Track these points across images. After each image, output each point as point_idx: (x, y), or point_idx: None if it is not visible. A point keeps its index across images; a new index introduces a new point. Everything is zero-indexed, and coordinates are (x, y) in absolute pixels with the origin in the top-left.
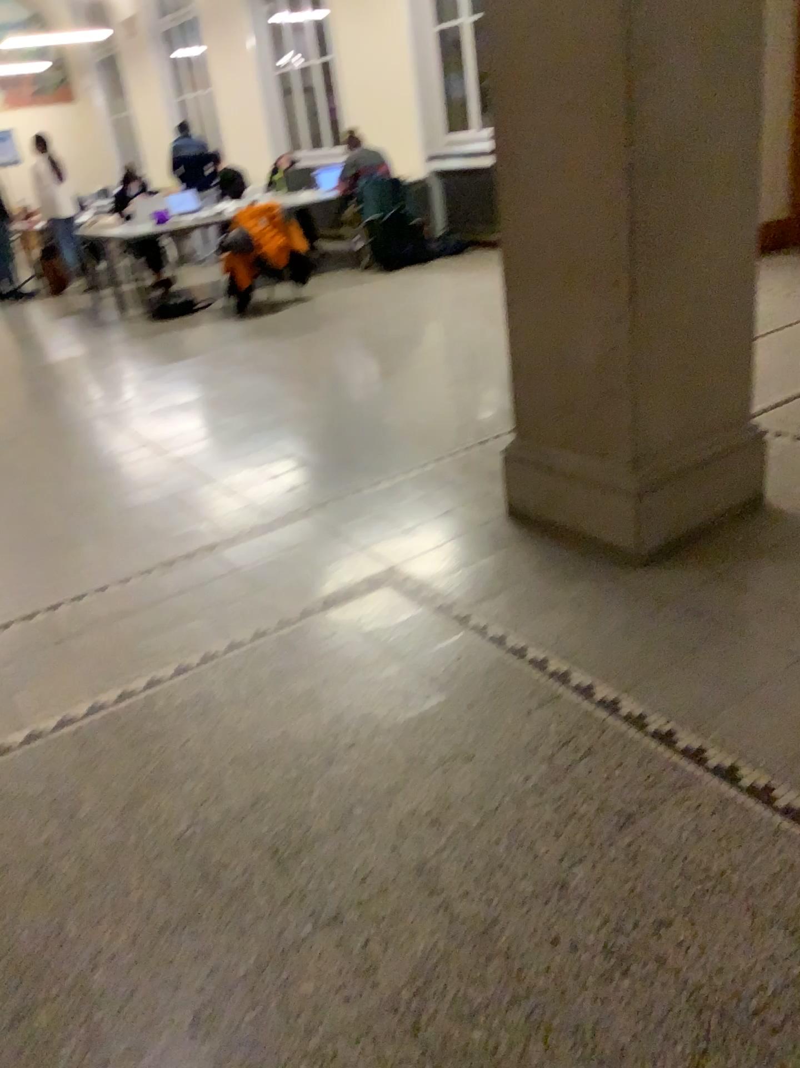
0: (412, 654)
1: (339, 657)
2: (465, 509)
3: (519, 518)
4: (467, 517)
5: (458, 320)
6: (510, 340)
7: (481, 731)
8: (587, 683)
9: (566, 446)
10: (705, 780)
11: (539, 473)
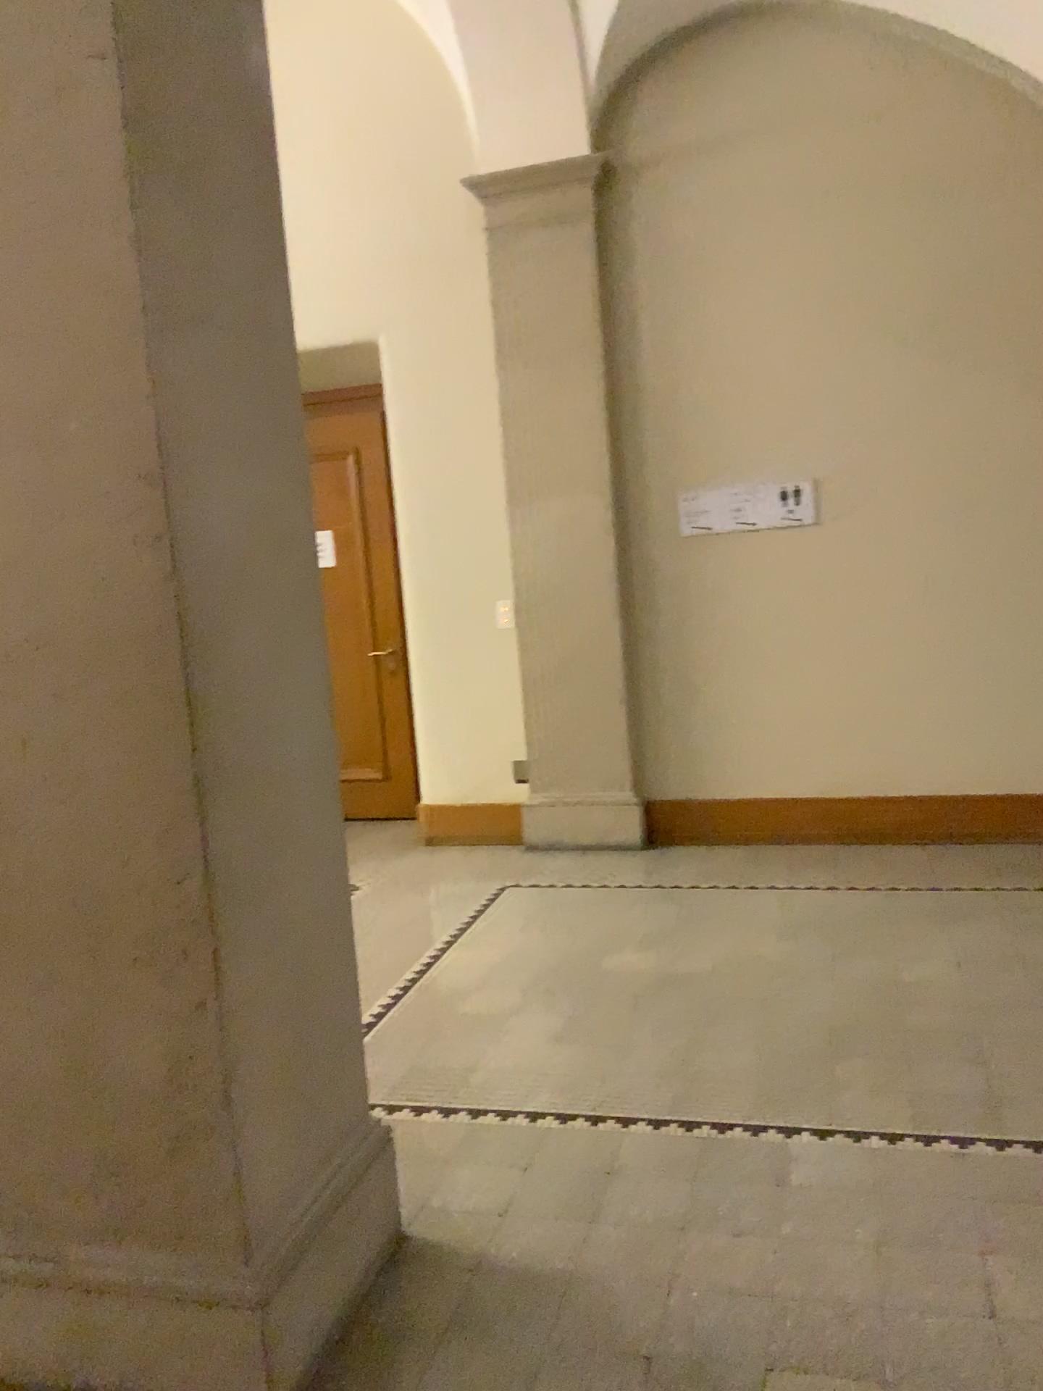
0: None
1: None
2: None
3: None
4: None
5: None
6: None
7: None
8: None
9: (104, 1235)
10: None
11: (49, 1295)
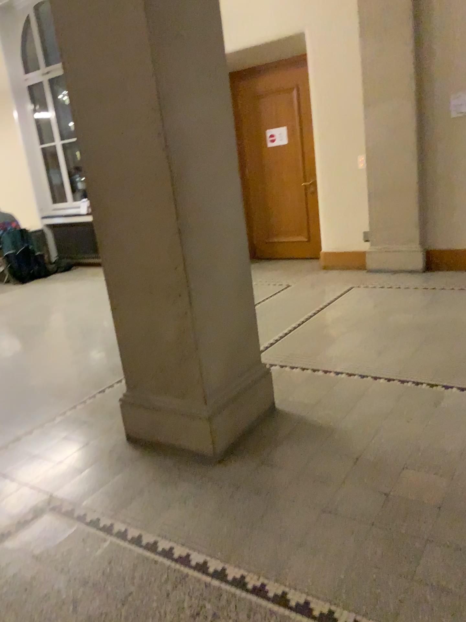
0: (76, 565)
1: (20, 580)
2: (98, 441)
3: (135, 442)
4: (100, 447)
5: (73, 312)
6: (117, 330)
7: (137, 618)
8: (203, 559)
9: (161, 393)
10: (295, 617)
11: (145, 411)
